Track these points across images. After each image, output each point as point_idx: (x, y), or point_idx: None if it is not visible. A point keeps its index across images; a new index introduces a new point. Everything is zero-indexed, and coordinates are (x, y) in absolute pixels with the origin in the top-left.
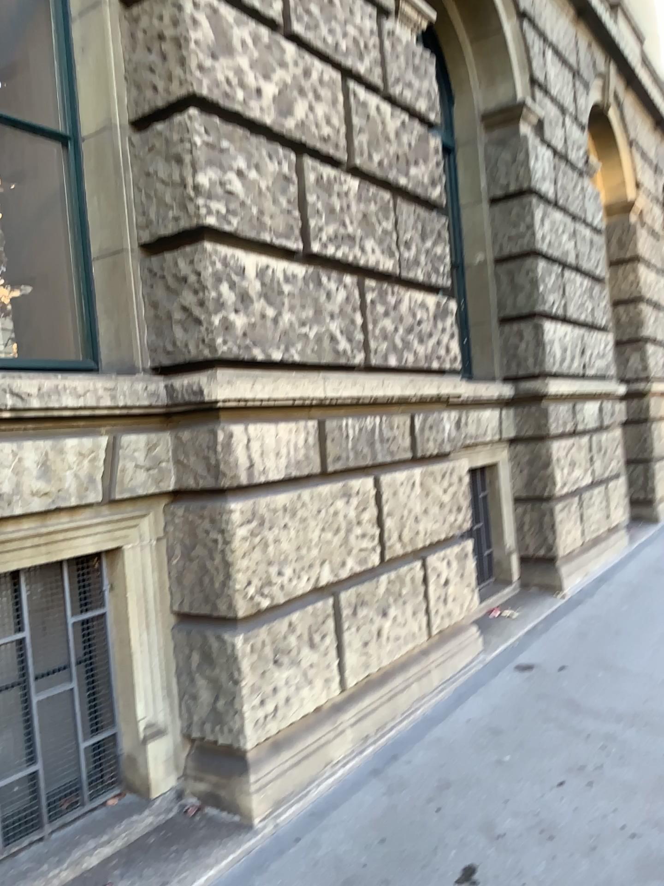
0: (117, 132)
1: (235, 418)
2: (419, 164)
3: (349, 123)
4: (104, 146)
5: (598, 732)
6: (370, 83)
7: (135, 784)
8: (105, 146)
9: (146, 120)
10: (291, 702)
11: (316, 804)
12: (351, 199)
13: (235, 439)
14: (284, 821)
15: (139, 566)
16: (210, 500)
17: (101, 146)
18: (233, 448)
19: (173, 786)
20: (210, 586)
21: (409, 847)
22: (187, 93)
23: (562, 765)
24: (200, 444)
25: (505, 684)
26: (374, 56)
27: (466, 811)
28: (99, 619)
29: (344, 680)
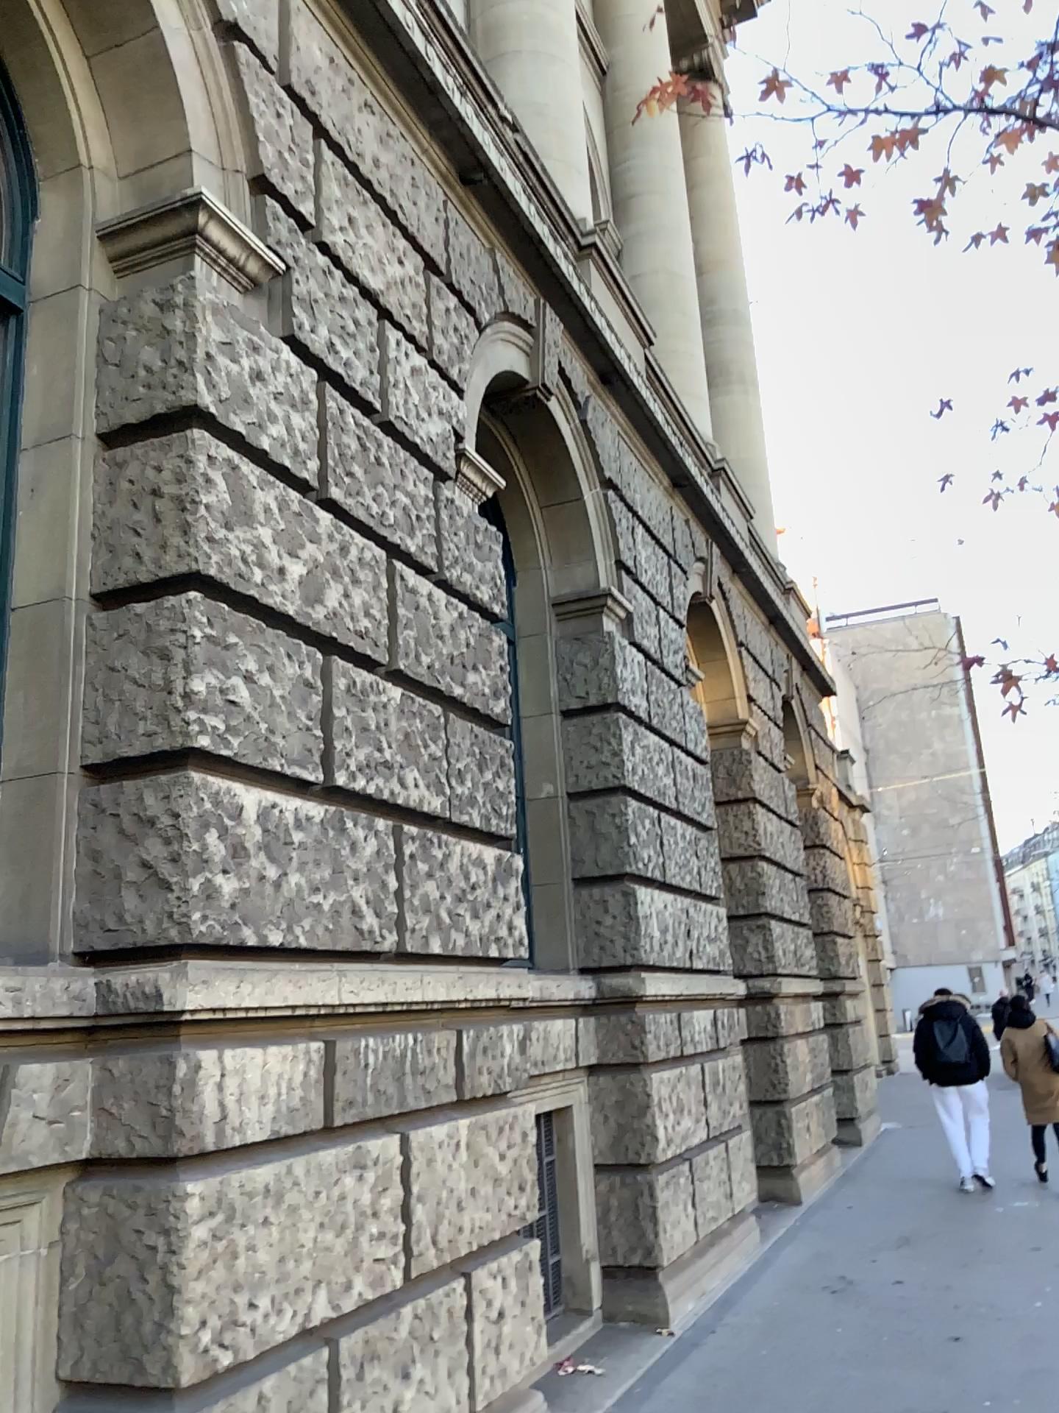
0: (71, 606)
1: (205, 1039)
2: (479, 668)
3: (391, 612)
4: (47, 622)
5: None
6: (421, 561)
7: None
8: (49, 623)
9: (119, 596)
10: None
11: None
12: (390, 714)
13: (201, 1074)
14: None
15: (16, 1296)
16: (150, 1176)
17: (41, 622)
18: (196, 1089)
19: None
20: (134, 1330)
21: None
22: (186, 568)
23: None
24: (144, 1081)
25: None
26: (428, 528)
27: None
28: None
29: None
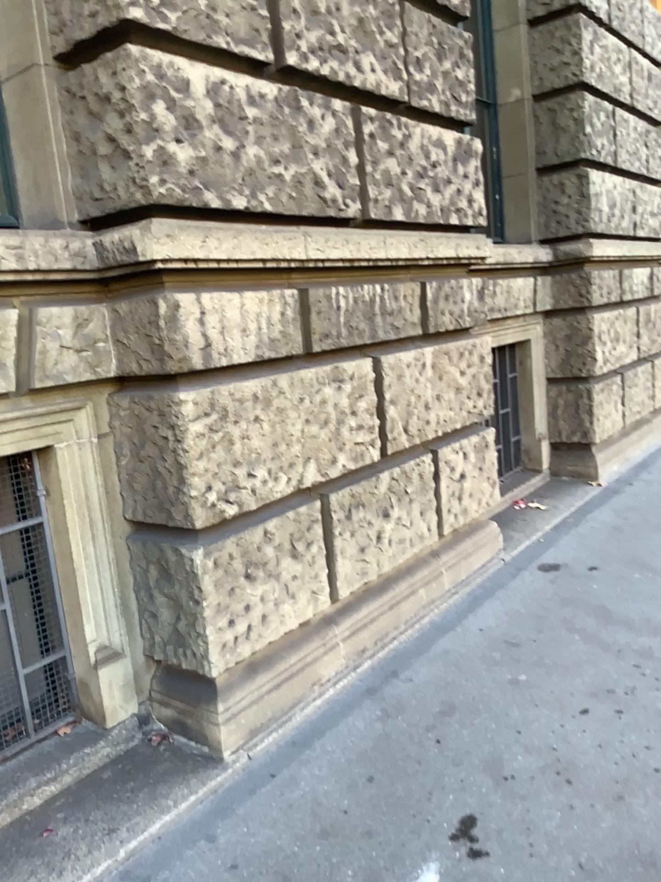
0: None
1: (186, 285)
2: None
3: None
4: None
5: (631, 651)
6: None
7: (92, 711)
8: None
9: None
10: (270, 623)
11: (297, 735)
12: None
13: (187, 313)
14: (259, 757)
15: (76, 469)
16: (160, 389)
17: None
18: (184, 324)
19: (136, 713)
20: (166, 491)
21: (399, 794)
22: None
23: (587, 693)
24: (143, 319)
25: (527, 590)
26: None
27: (470, 750)
28: (32, 532)
29: (337, 593)
